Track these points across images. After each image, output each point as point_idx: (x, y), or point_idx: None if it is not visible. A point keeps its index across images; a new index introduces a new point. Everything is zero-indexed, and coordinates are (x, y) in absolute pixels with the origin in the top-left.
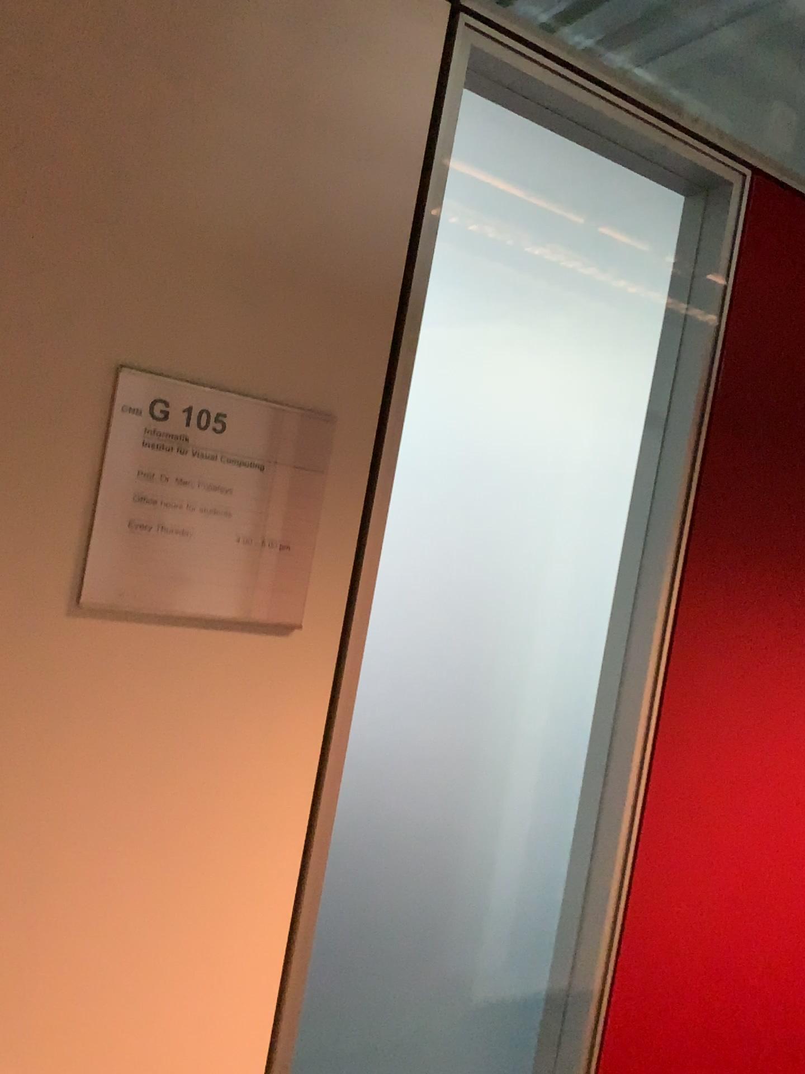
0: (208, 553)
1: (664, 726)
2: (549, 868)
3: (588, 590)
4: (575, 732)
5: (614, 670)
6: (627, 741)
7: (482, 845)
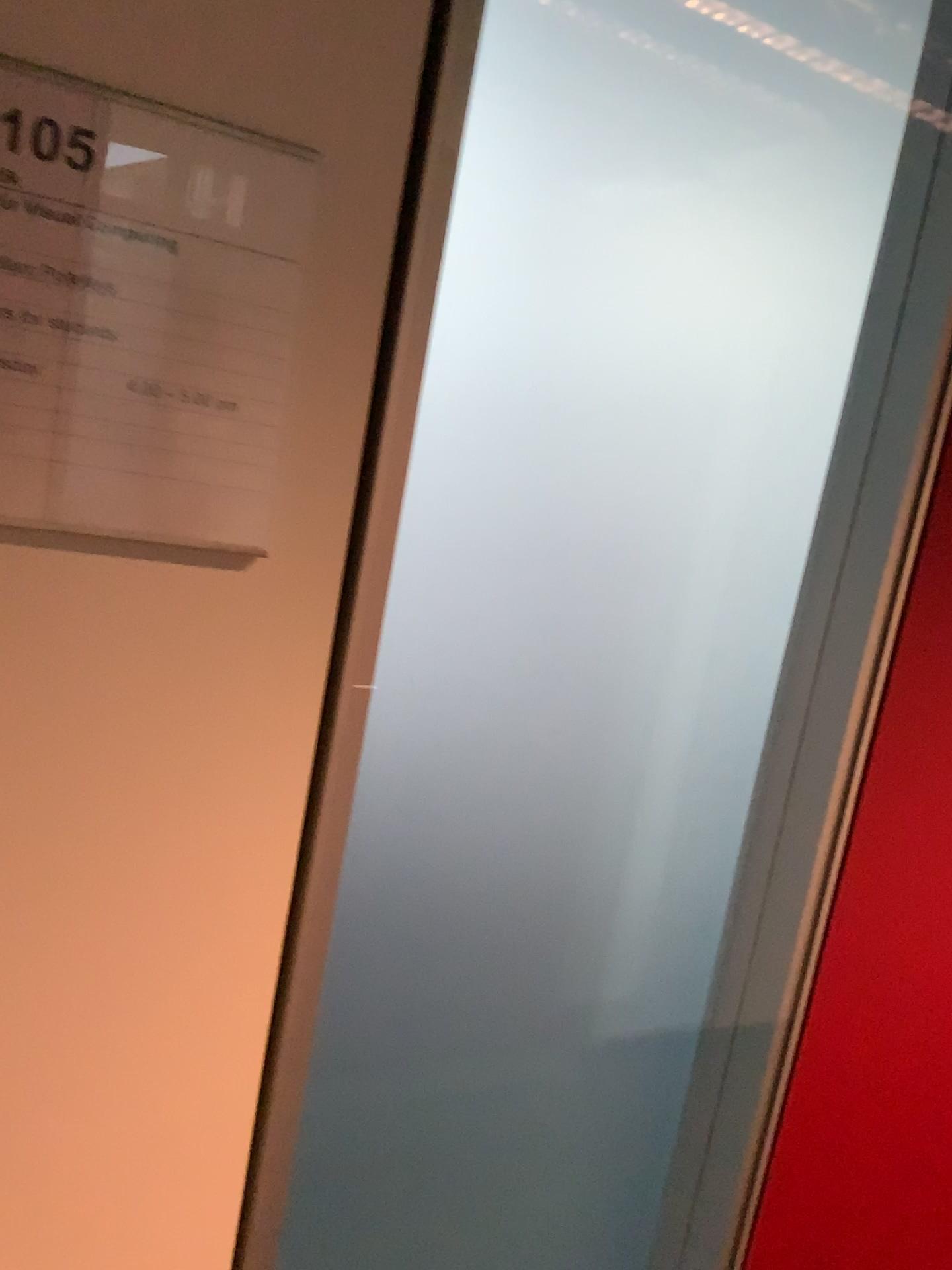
0: (74, 413)
1: (887, 725)
2: (695, 931)
3: (775, 508)
4: (745, 732)
5: (811, 637)
6: (829, 748)
7: (593, 903)
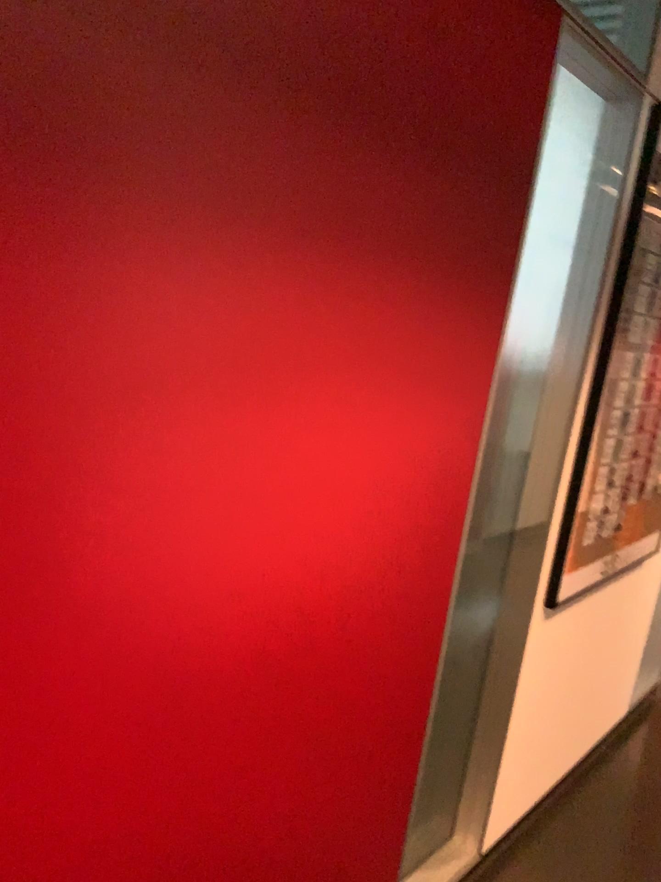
0: None
1: None
2: None
3: None
4: None
5: None
6: None
7: None
